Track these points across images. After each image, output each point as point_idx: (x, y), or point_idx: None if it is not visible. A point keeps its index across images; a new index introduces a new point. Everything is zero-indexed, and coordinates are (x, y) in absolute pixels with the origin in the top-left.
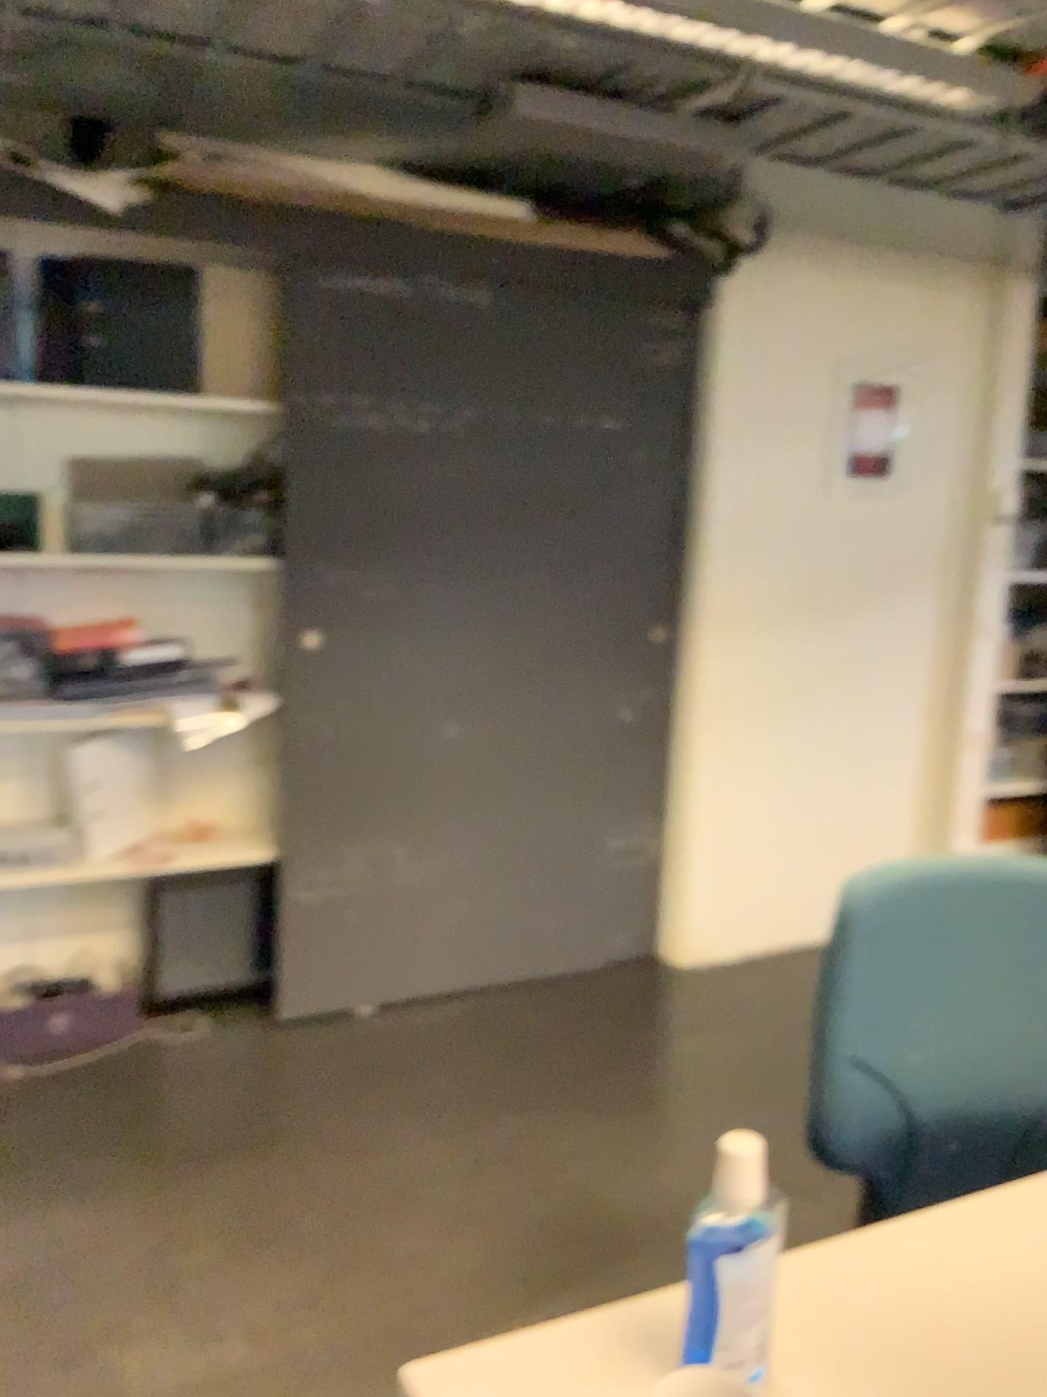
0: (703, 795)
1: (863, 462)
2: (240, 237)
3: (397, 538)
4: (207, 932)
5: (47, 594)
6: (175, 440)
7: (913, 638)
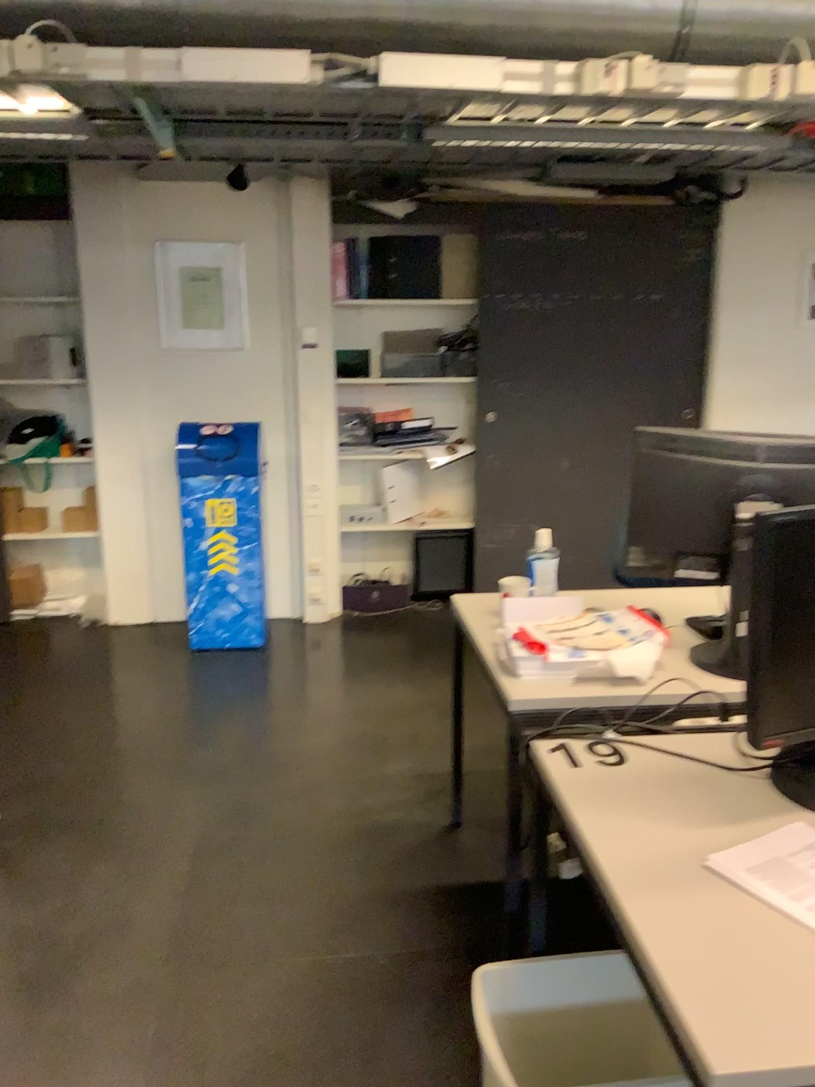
0: None
1: None
2: (457, 220)
3: (535, 364)
4: (441, 563)
5: (370, 396)
6: (429, 319)
7: None
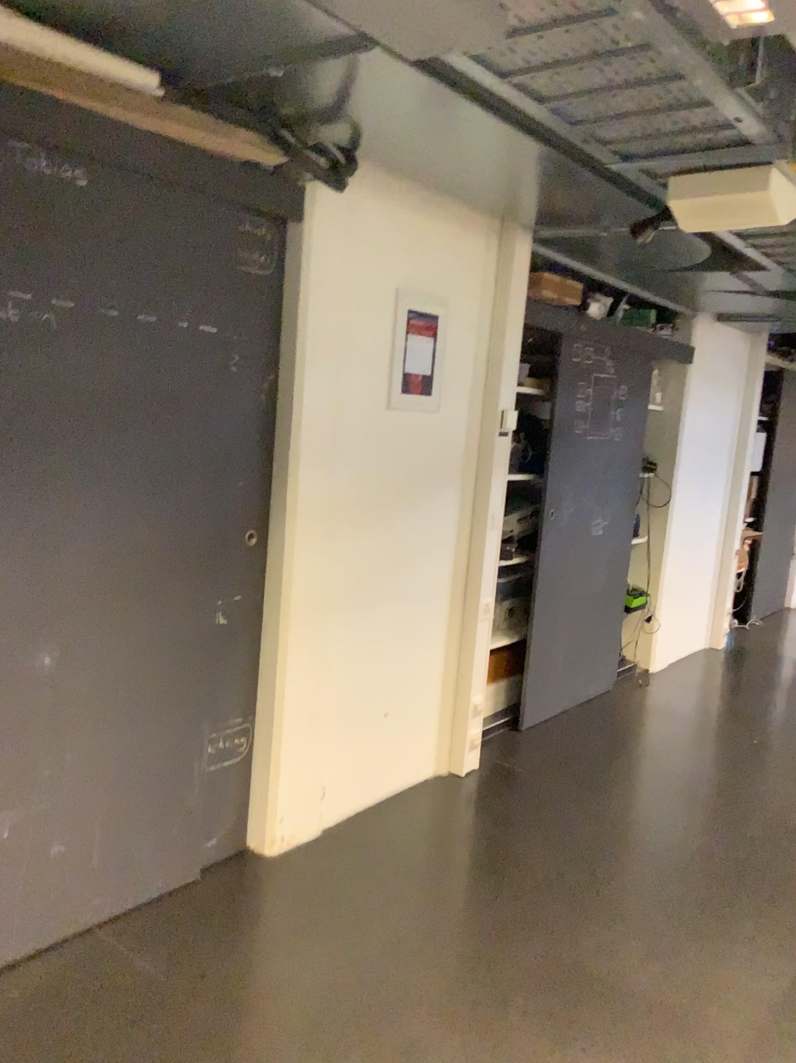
0: (288, 691)
1: (411, 380)
2: None
3: None
4: None
5: None
6: None
7: (442, 532)
